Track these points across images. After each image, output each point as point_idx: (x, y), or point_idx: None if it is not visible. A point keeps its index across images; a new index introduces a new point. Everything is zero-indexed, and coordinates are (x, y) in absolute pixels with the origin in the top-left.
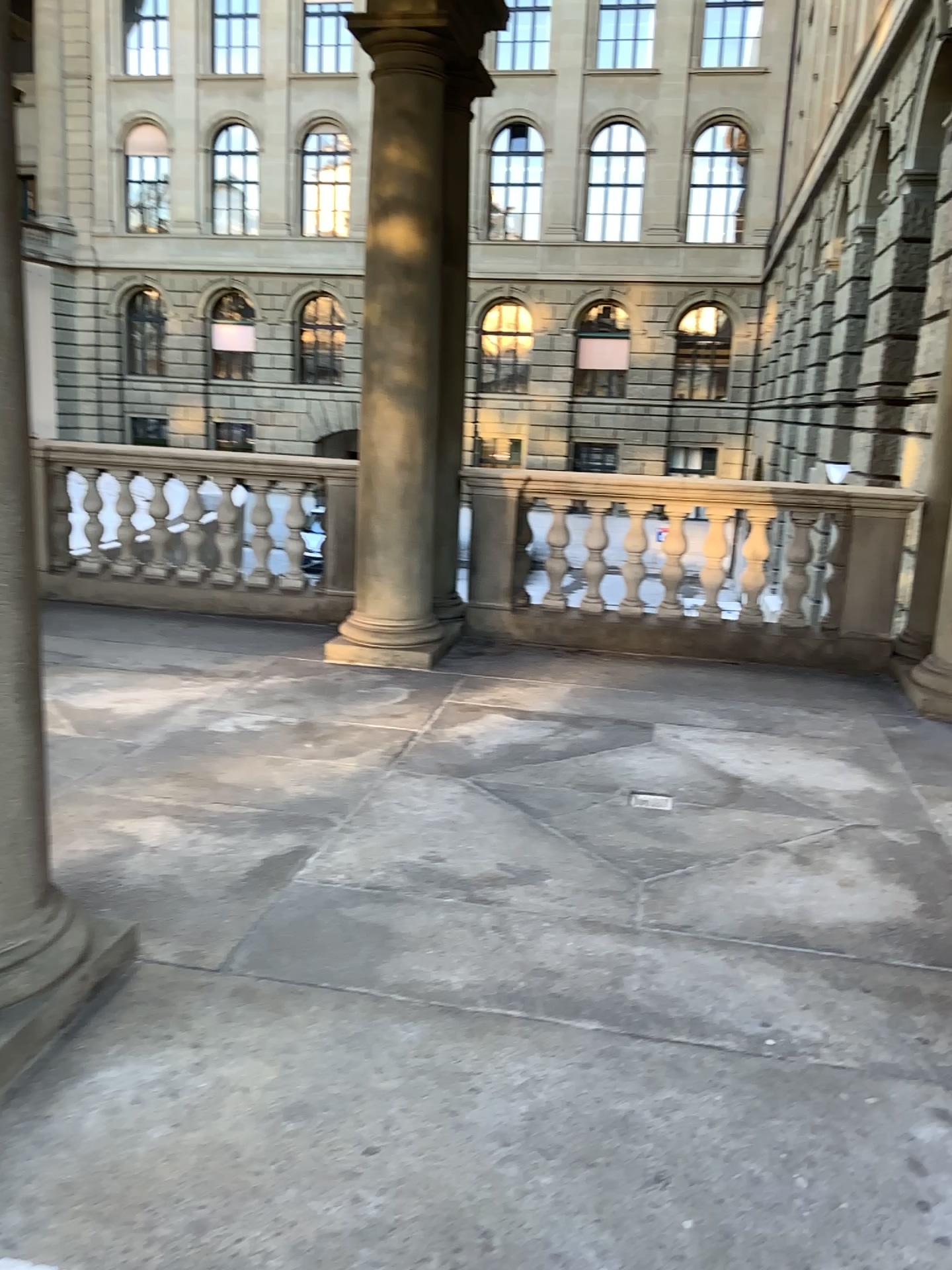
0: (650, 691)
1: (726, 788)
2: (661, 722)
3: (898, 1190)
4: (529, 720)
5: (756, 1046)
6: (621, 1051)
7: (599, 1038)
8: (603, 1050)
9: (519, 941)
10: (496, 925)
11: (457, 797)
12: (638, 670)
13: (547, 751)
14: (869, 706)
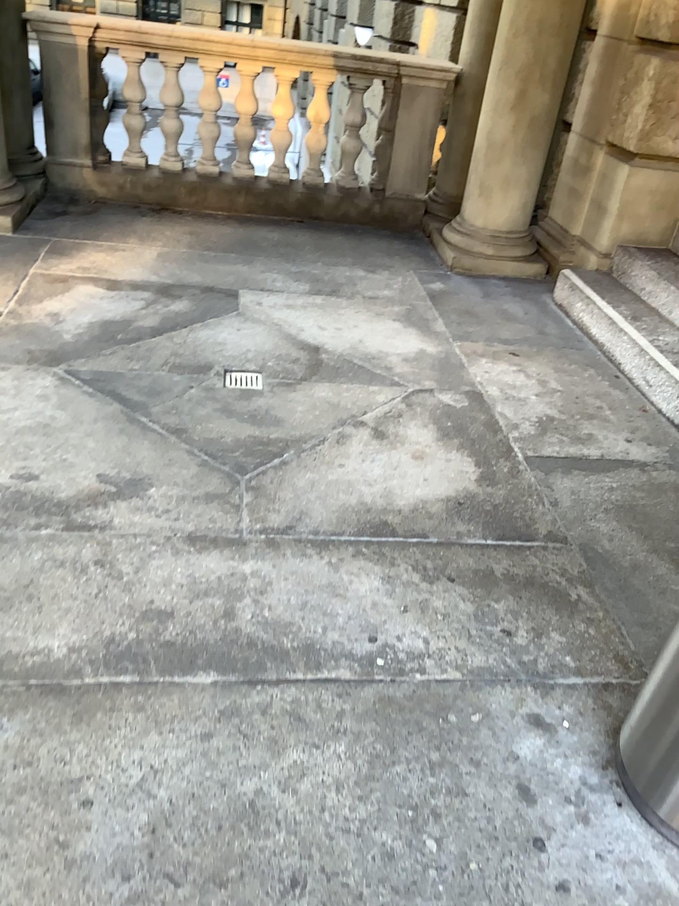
0: (229, 252)
1: (307, 359)
2: (242, 287)
3: (517, 835)
4: (118, 290)
5: (370, 676)
6: (241, 712)
7: (217, 701)
8: (223, 716)
9: (124, 577)
10: (98, 559)
11: (48, 390)
12: (216, 229)
13: (138, 326)
14: (411, 261)
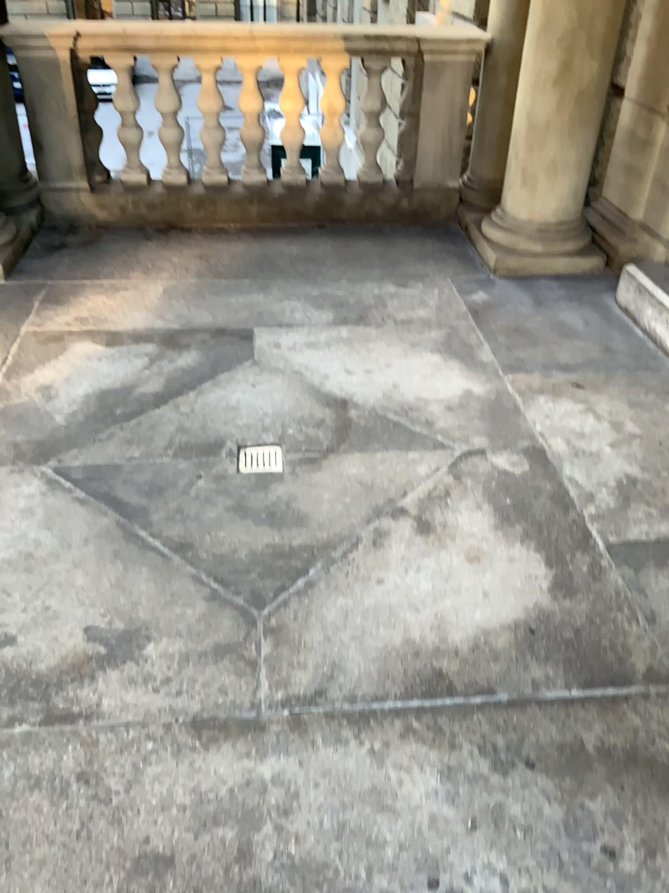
0: (242, 277)
1: (334, 422)
2: (258, 324)
3: None
4: (118, 345)
5: None
6: None
7: None
8: None
9: (112, 800)
10: (81, 771)
11: (33, 500)
12: (228, 247)
13: (139, 394)
14: (447, 266)
